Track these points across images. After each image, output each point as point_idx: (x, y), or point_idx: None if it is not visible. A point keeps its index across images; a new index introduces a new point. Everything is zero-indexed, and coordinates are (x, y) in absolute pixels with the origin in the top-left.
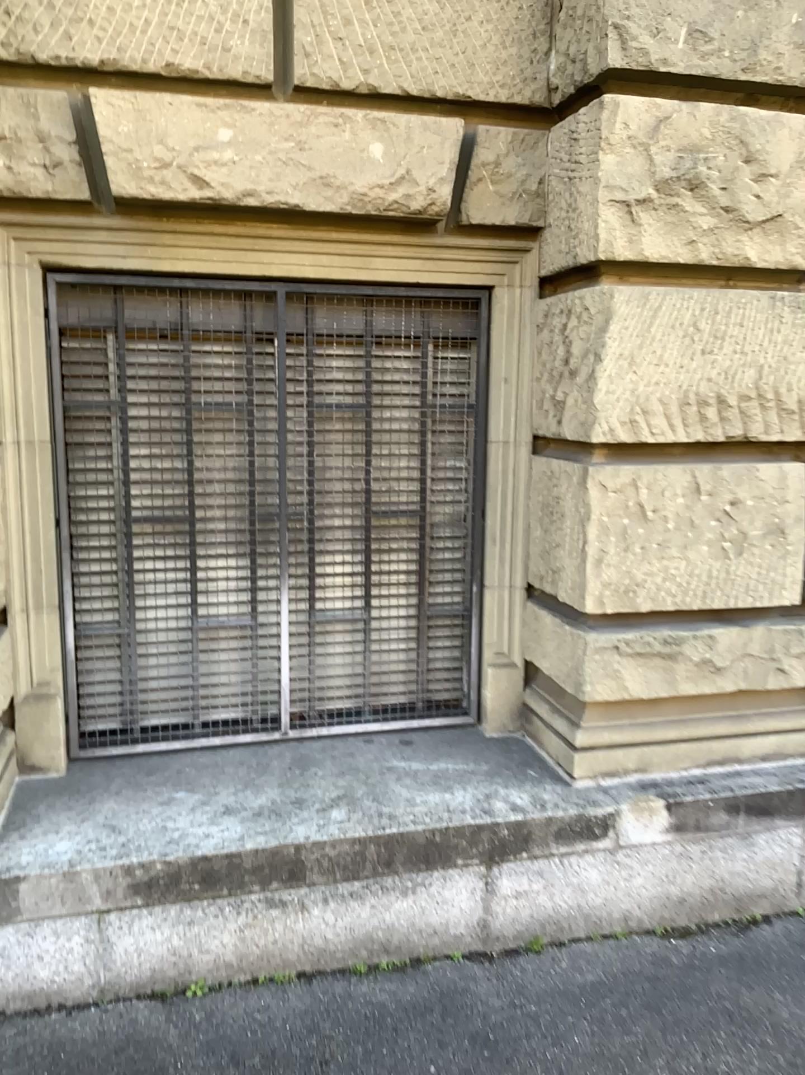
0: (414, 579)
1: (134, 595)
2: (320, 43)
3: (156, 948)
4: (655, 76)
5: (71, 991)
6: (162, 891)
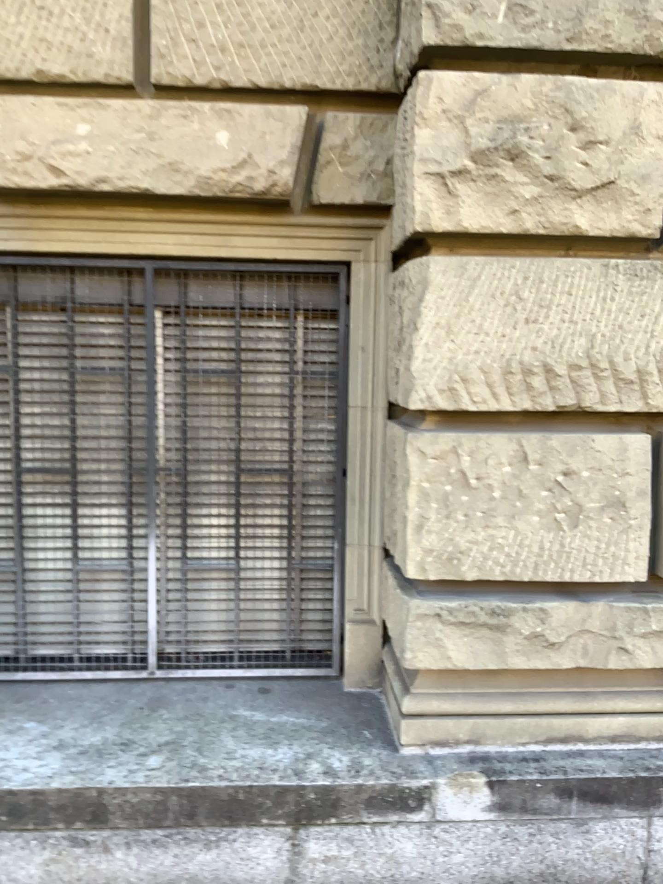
0: (284, 533)
1: (26, 537)
2: (173, 45)
3: None
4: (478, 52)
5: None
6: None
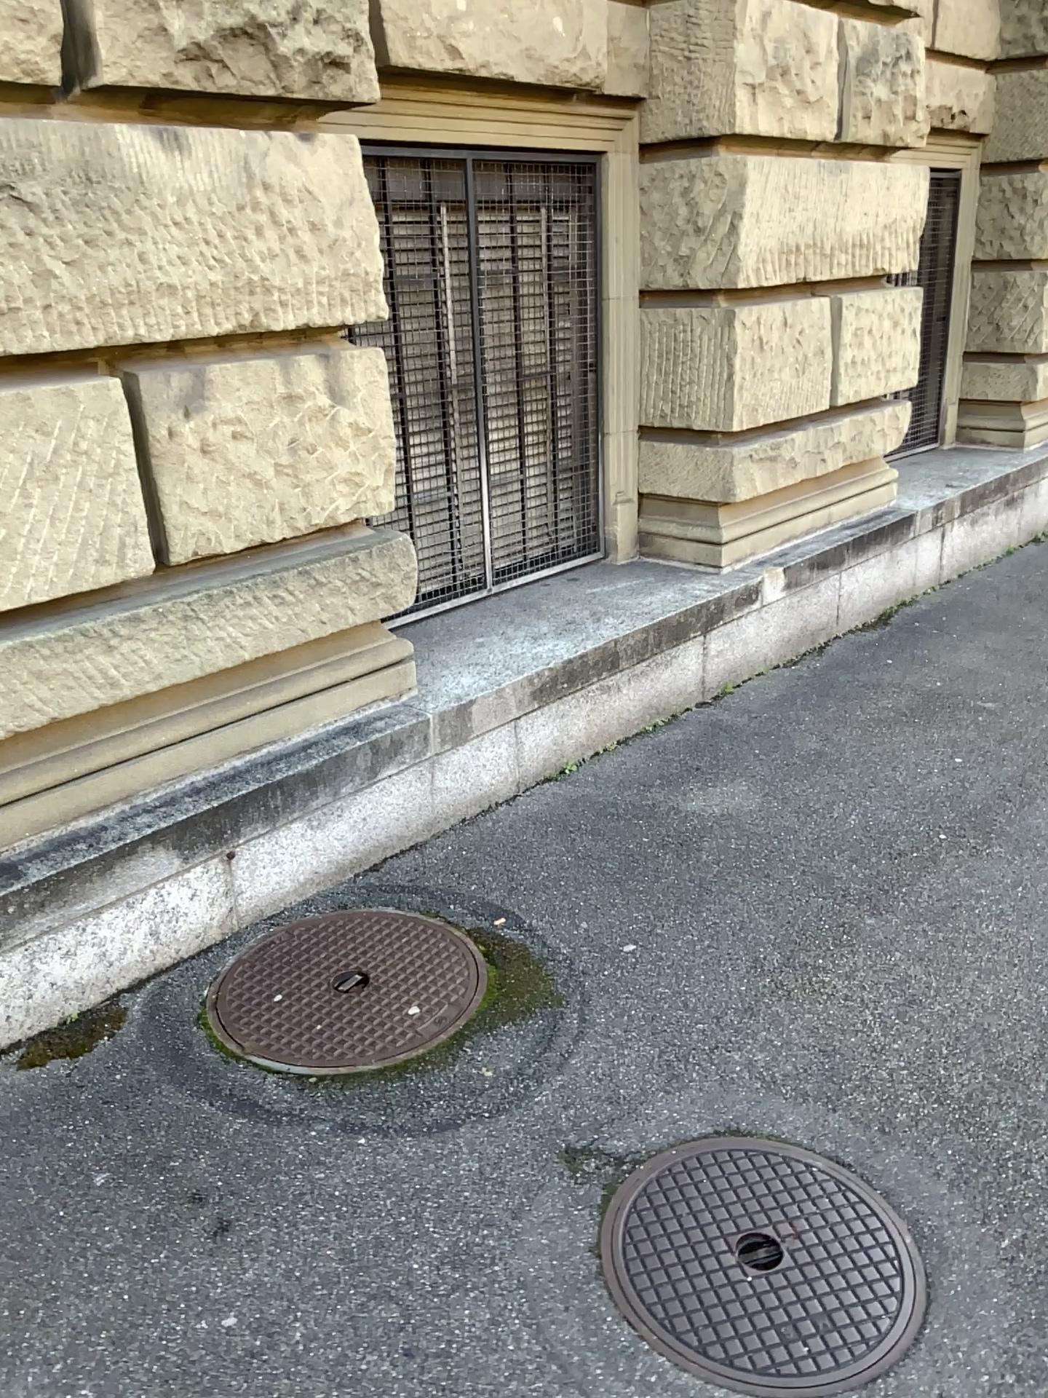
0: (542, 436)
1: None
2: None
3: (543, 742)
4: None
5: (499, 790)
6: (543, 695)
